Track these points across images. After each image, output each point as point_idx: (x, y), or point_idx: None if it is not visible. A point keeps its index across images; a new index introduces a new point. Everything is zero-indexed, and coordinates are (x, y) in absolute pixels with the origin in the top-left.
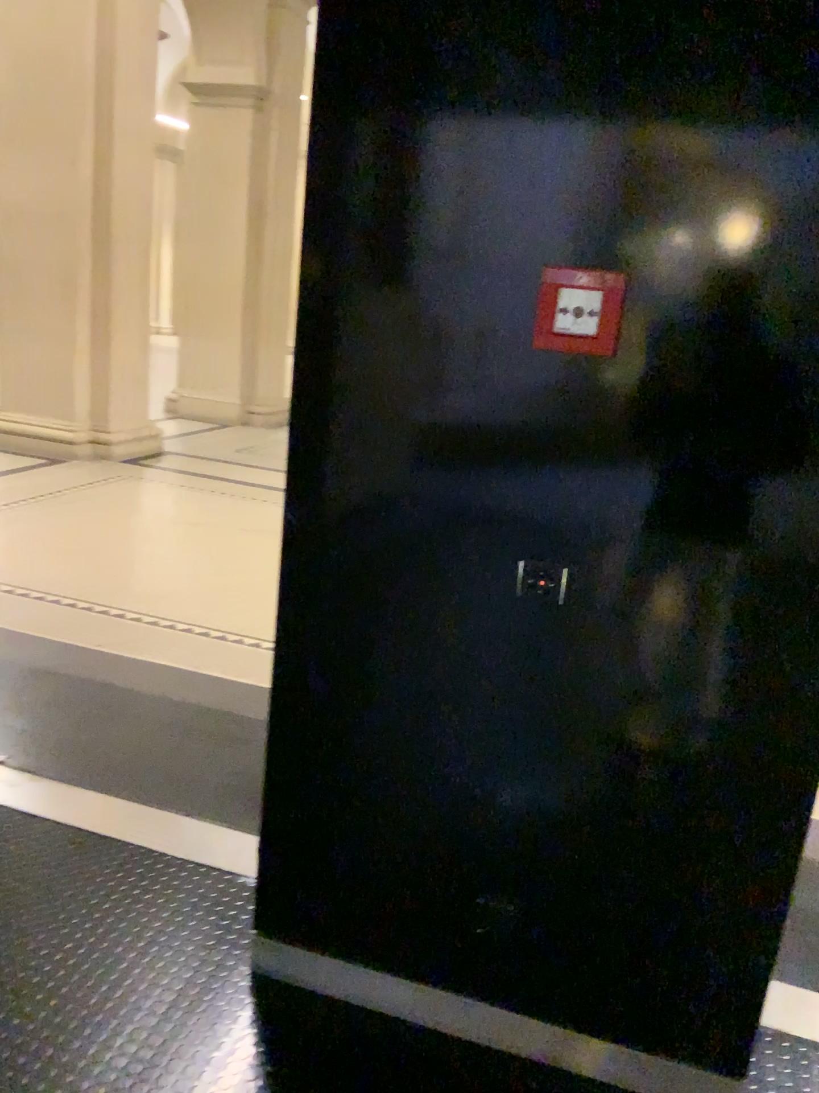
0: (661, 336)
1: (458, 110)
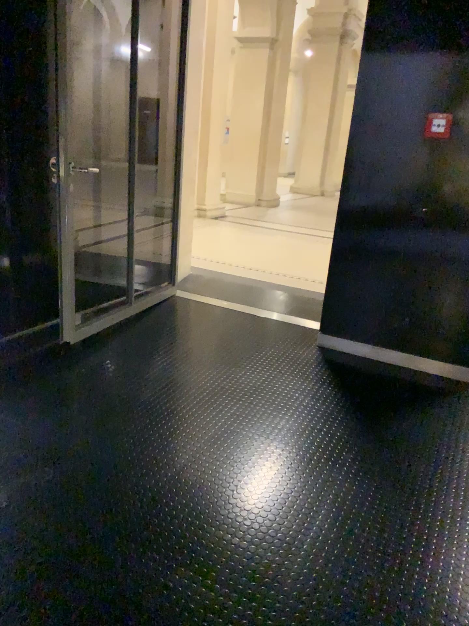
0: (466, 131)
1: (407, 67)
